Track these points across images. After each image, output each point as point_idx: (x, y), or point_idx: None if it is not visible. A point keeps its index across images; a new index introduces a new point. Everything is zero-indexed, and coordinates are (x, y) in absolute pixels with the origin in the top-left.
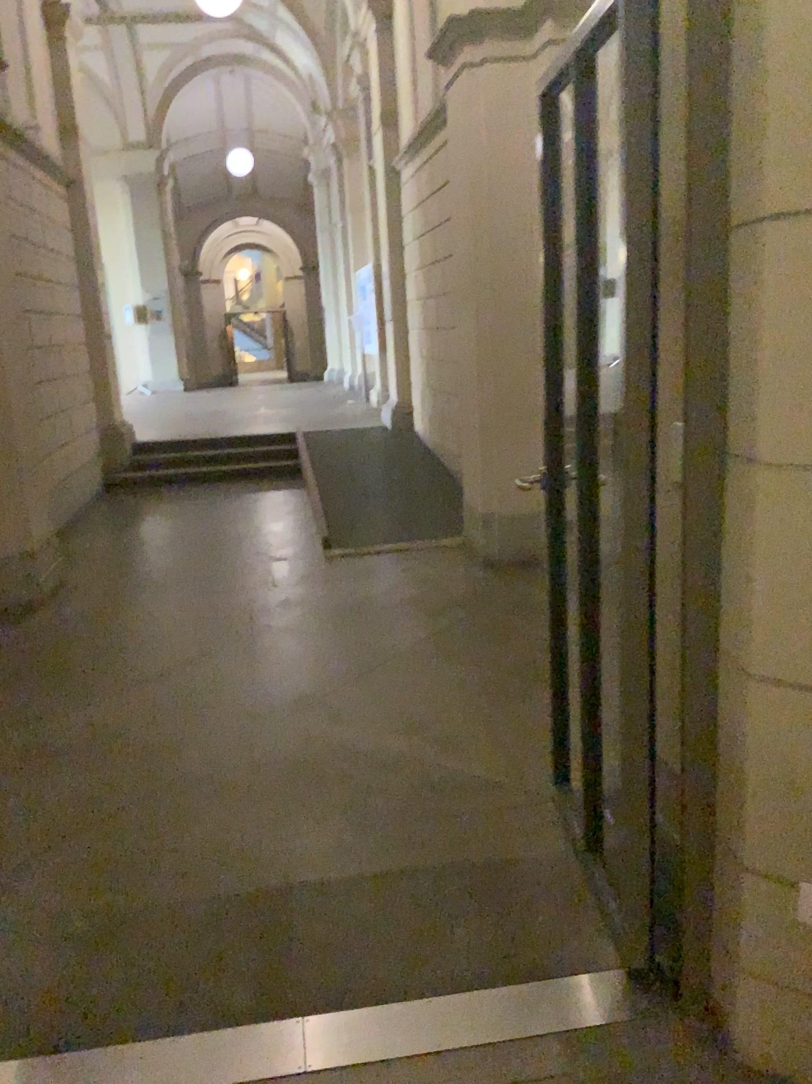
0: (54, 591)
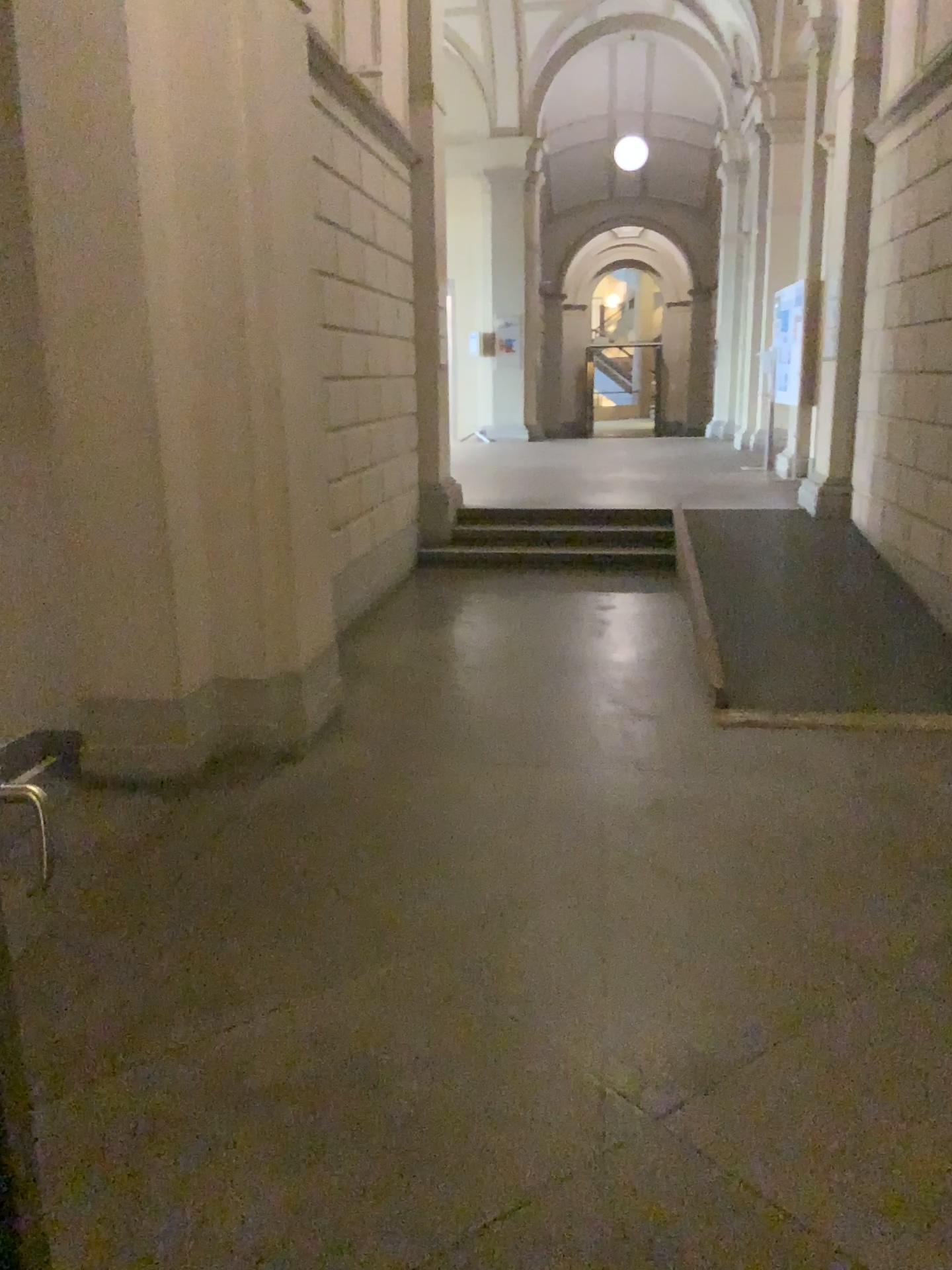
0: (321, 734)
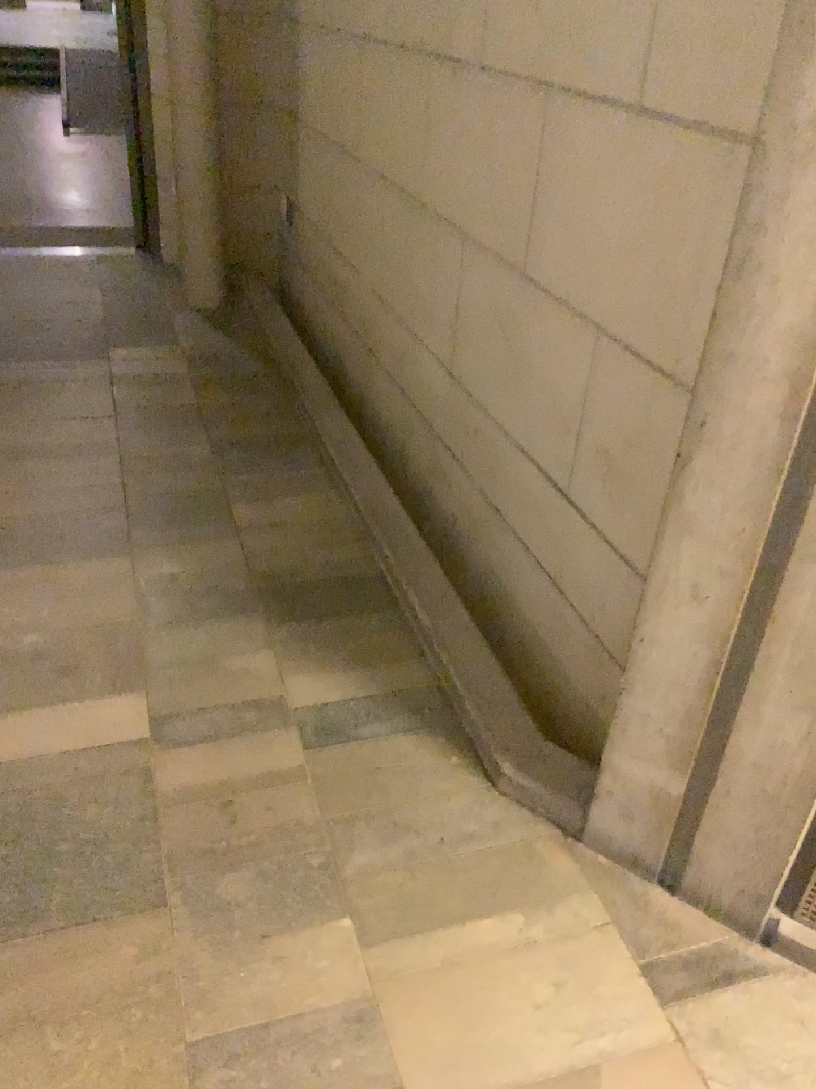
0: None
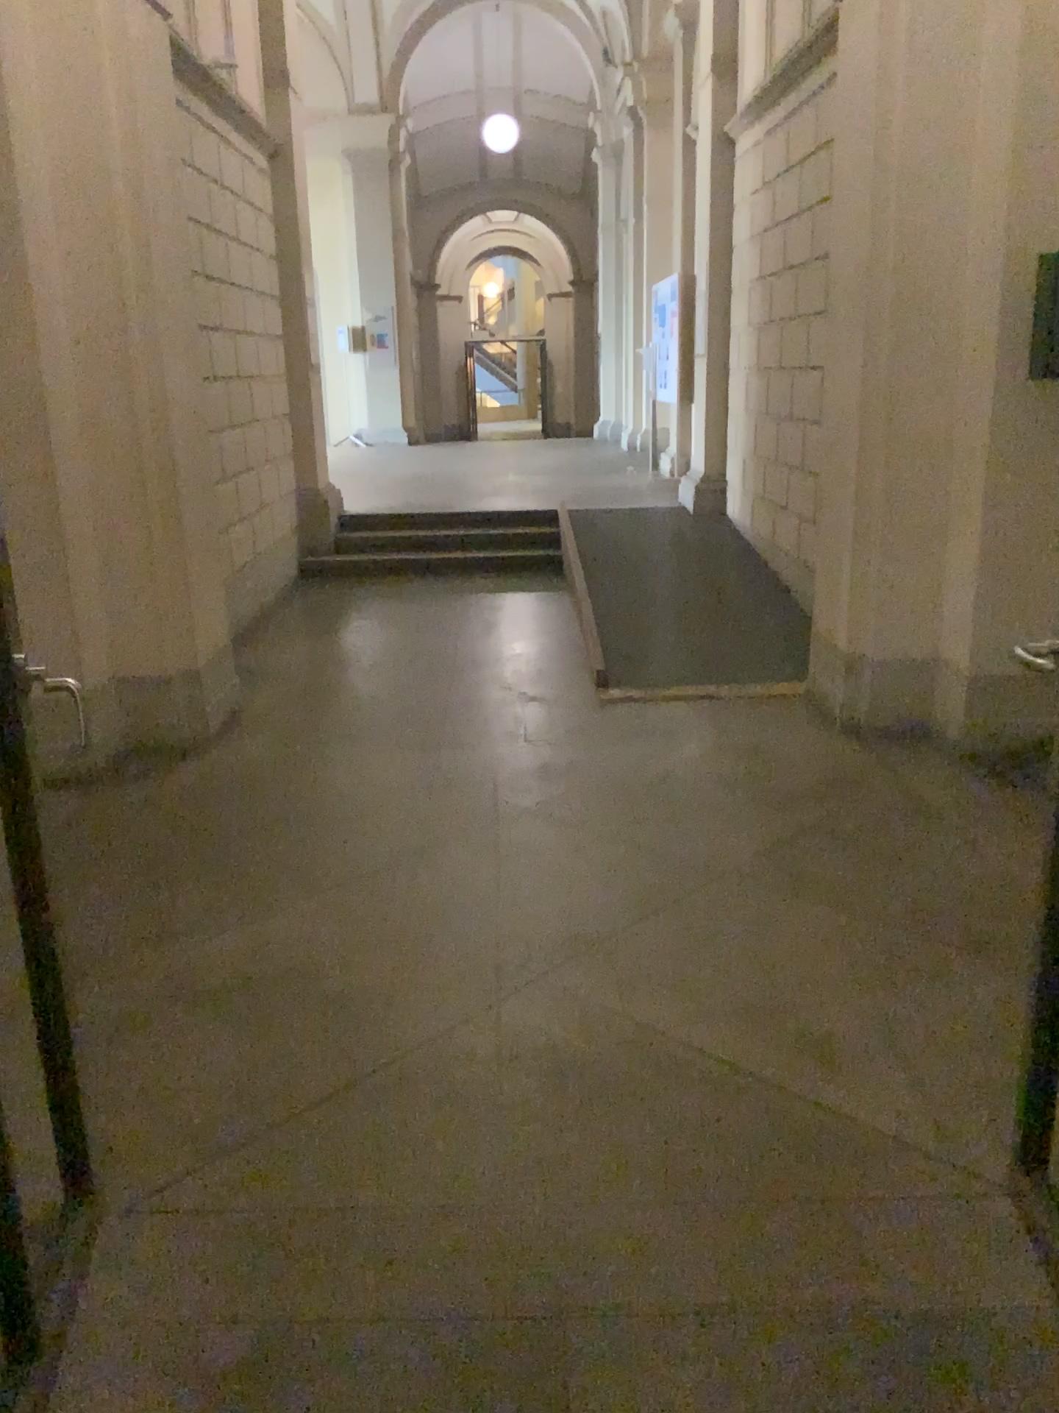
0: (222, 727)
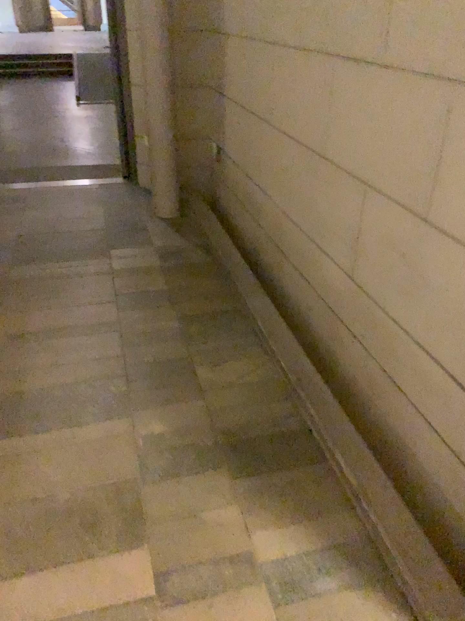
0: None
